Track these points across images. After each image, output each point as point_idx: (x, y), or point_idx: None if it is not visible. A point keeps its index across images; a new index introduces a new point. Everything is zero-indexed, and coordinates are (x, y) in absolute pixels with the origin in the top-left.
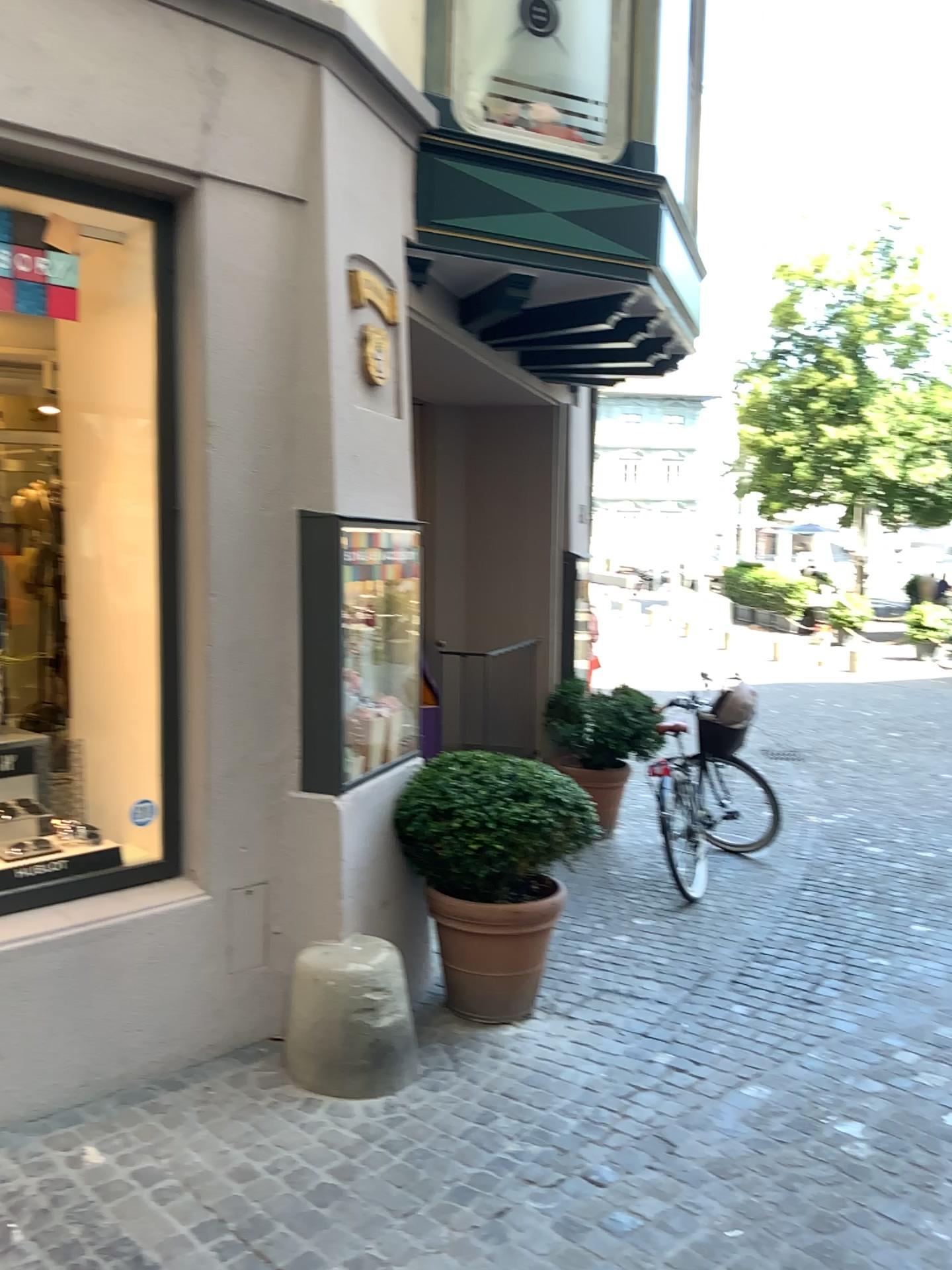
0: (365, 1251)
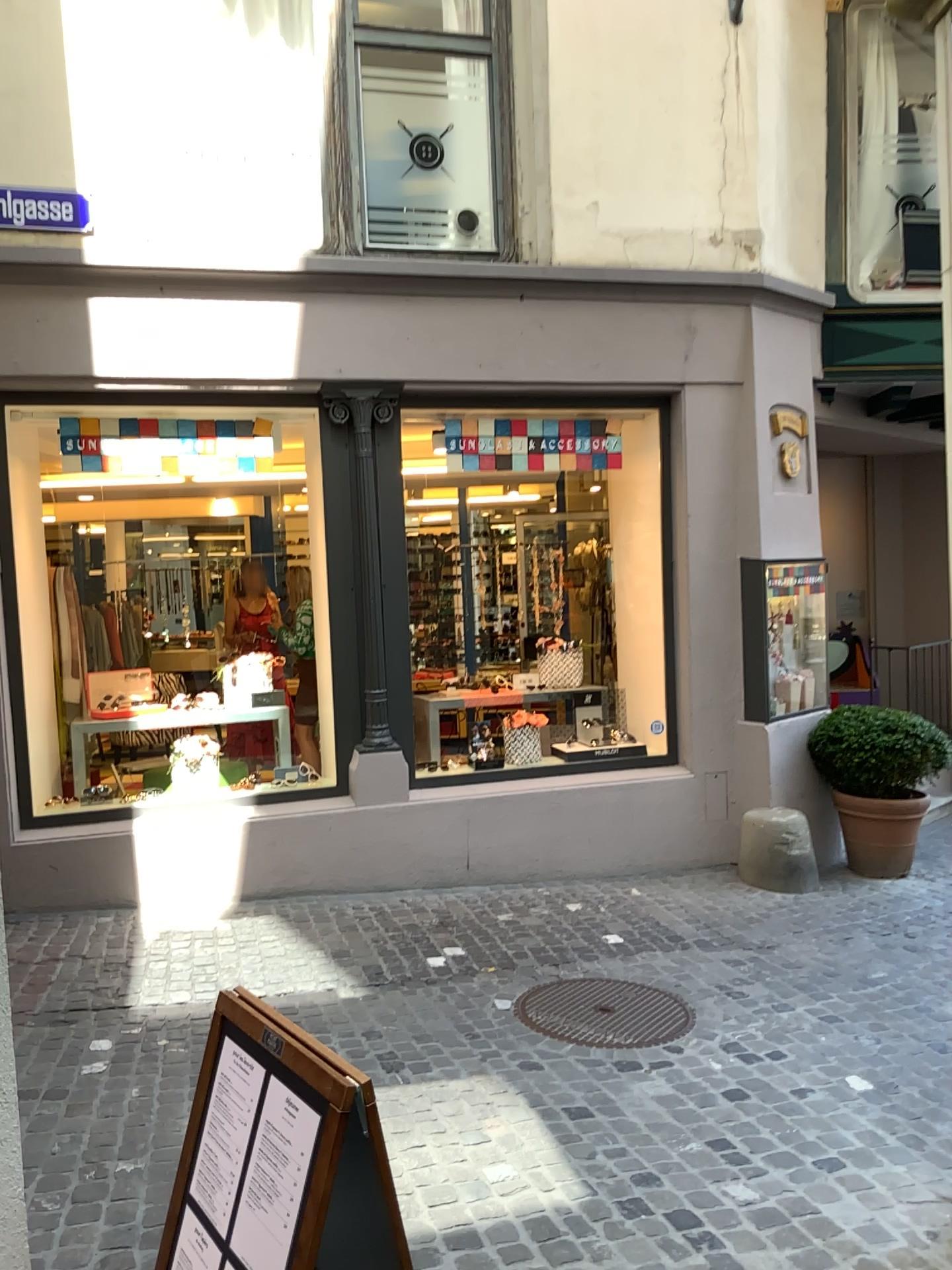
0: (768, 935)
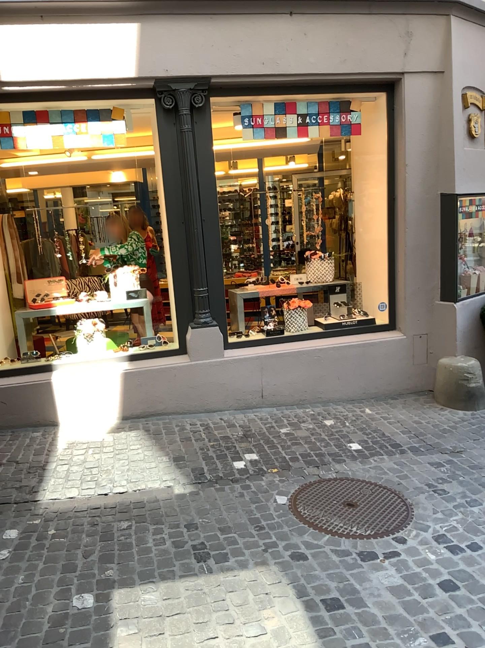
0: (457, 443)
